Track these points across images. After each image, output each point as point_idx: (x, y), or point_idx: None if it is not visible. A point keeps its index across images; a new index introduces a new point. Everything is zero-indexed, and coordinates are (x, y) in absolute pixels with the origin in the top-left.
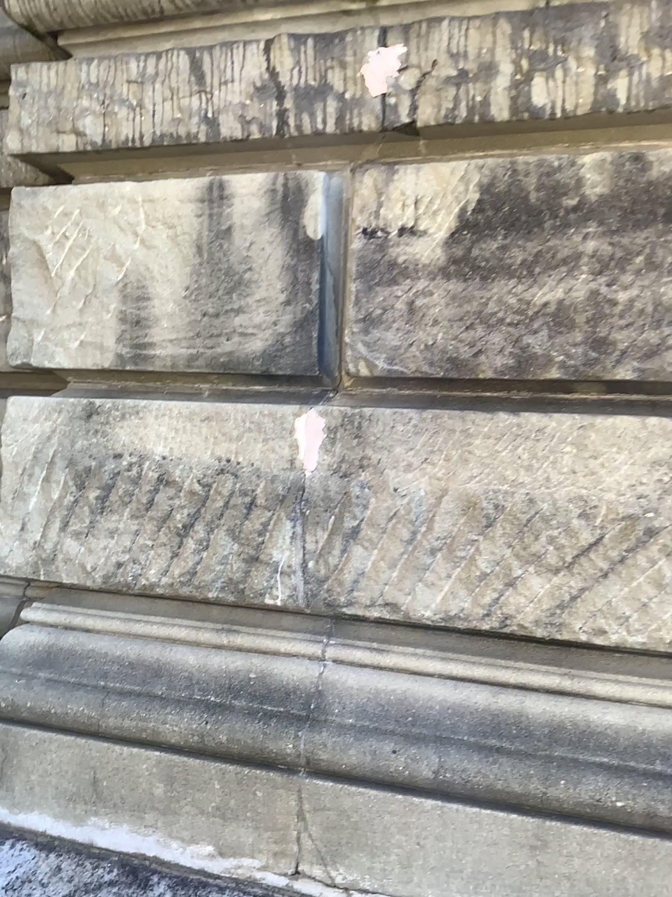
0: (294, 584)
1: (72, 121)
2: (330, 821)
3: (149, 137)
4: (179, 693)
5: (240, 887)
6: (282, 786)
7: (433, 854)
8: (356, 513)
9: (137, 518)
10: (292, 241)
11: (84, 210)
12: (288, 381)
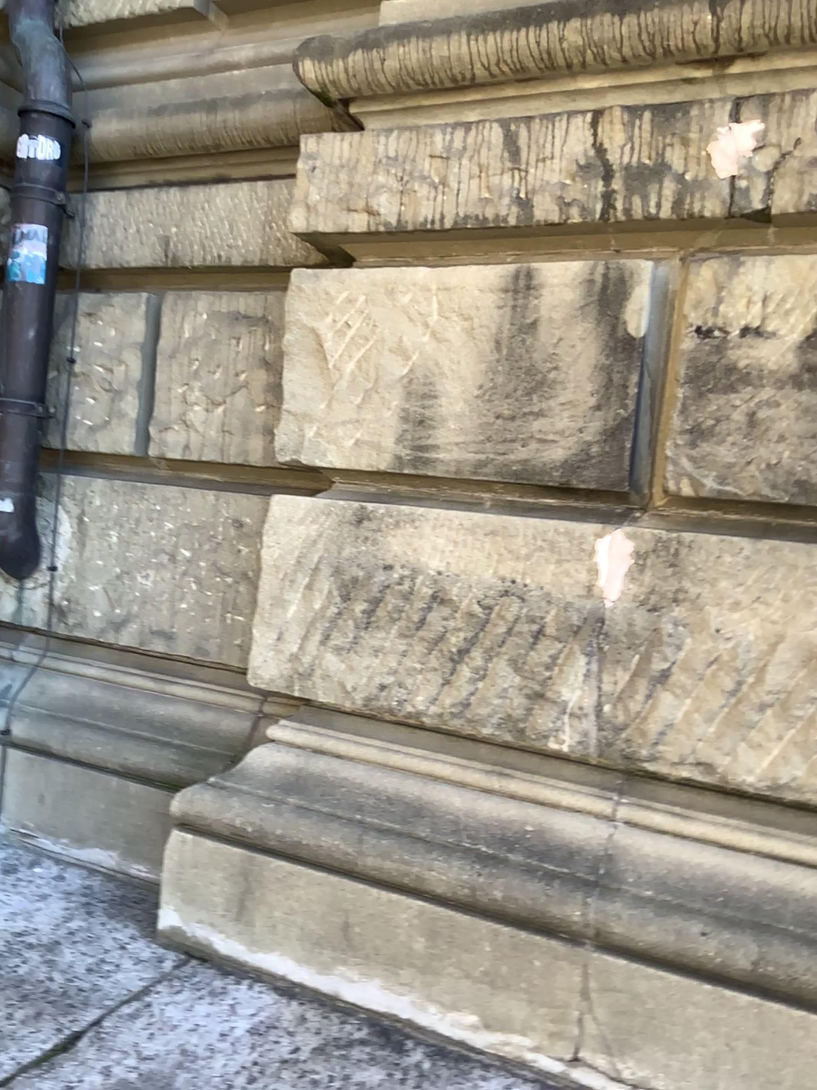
0: (586, 728)
1: (366, 199)
2: (621, 1005)
3: (451, 217)
4: (447, 839)
5: (510, 1066)
6: (566, 958)
7: (745, 1059)
8: (668, 654)
9: (408, 638)
10: (611, 339)
11: (370, 295)
12: (592, 496)
